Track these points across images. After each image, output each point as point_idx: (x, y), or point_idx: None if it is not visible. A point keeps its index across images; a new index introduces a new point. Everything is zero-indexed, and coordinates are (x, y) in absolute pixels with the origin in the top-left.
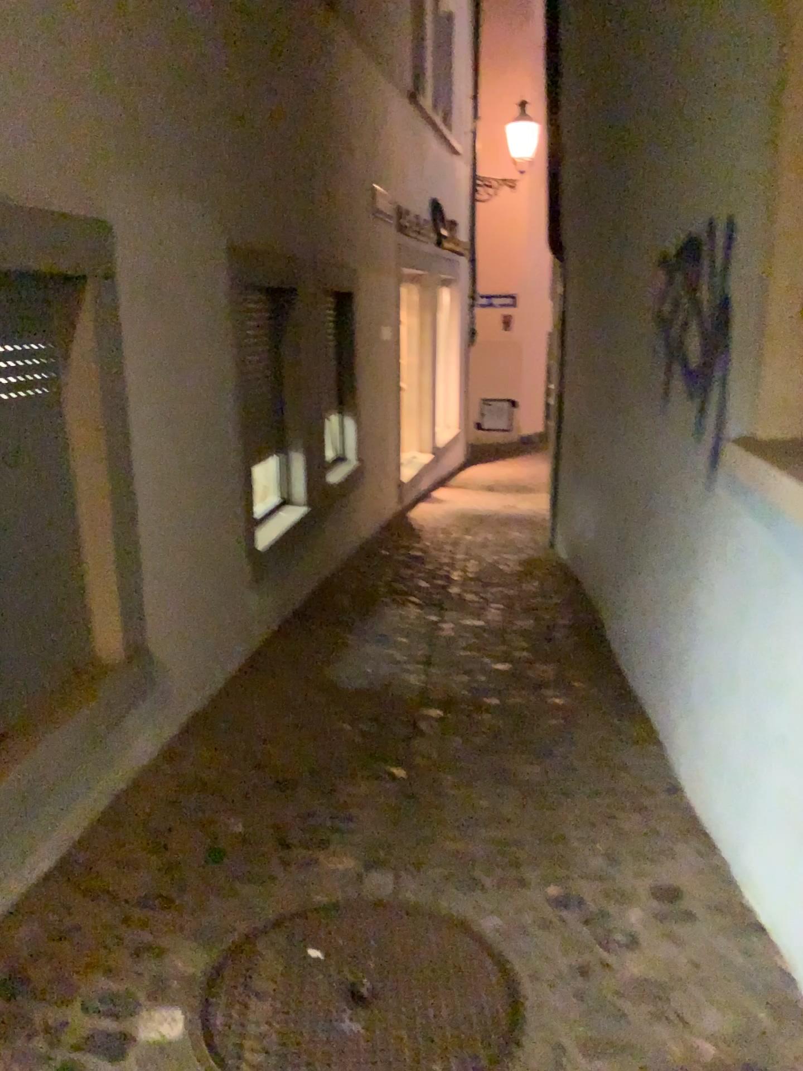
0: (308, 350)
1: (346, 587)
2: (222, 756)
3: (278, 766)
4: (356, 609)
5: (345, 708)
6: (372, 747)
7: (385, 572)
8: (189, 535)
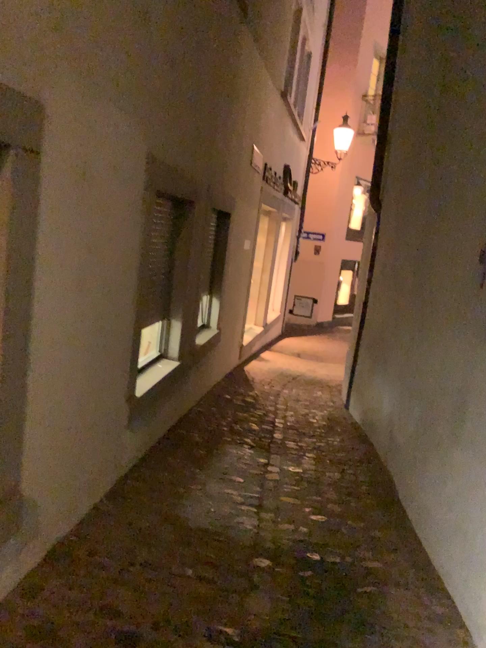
0: (196, 246)
1: (198, 423)
2: (74, 595)
3: (124, 611)
4: (205, 444)
5: (190, 546)
6: (210, 596)
7: (228, 413)
8: (76, 387)
